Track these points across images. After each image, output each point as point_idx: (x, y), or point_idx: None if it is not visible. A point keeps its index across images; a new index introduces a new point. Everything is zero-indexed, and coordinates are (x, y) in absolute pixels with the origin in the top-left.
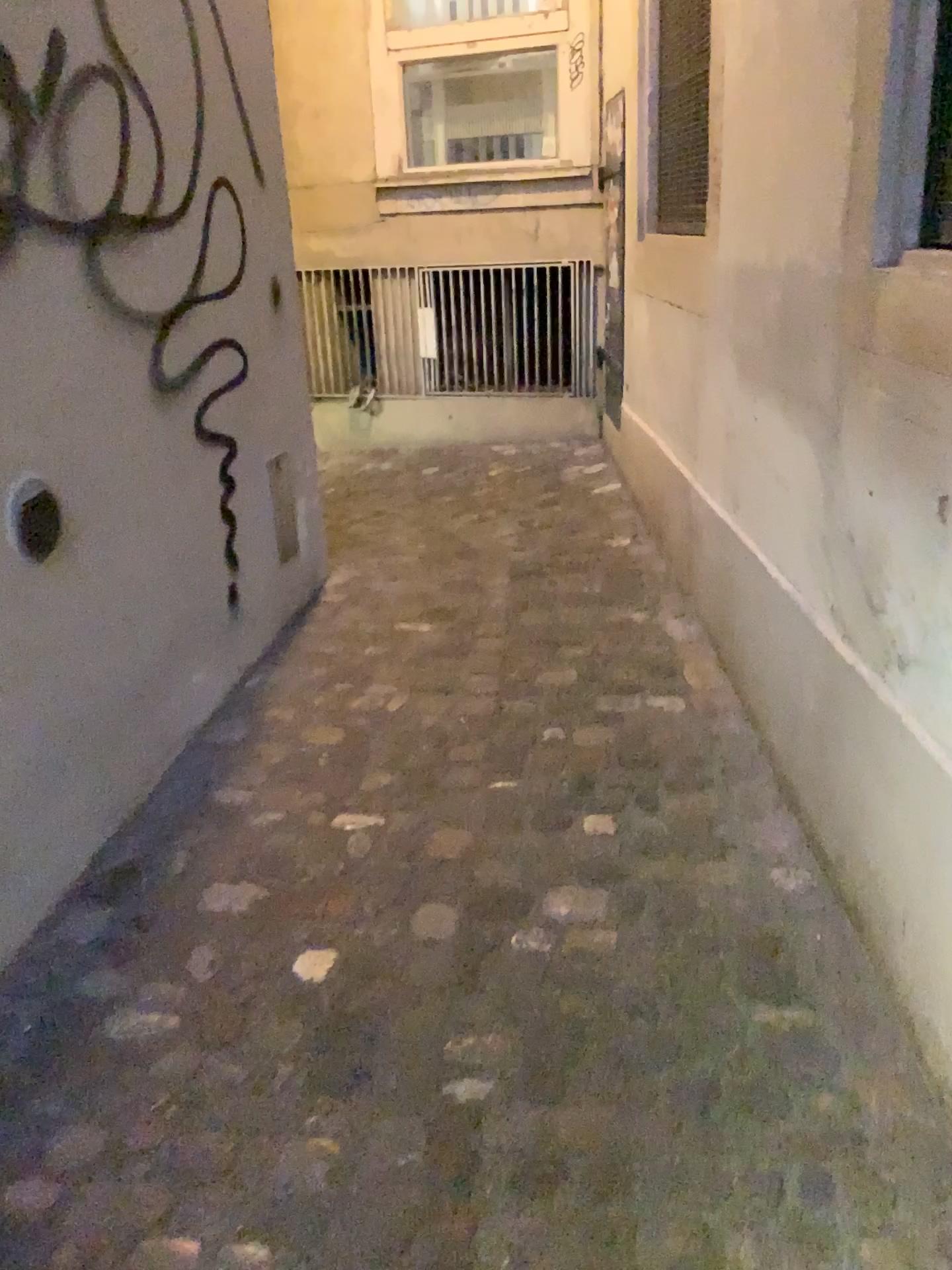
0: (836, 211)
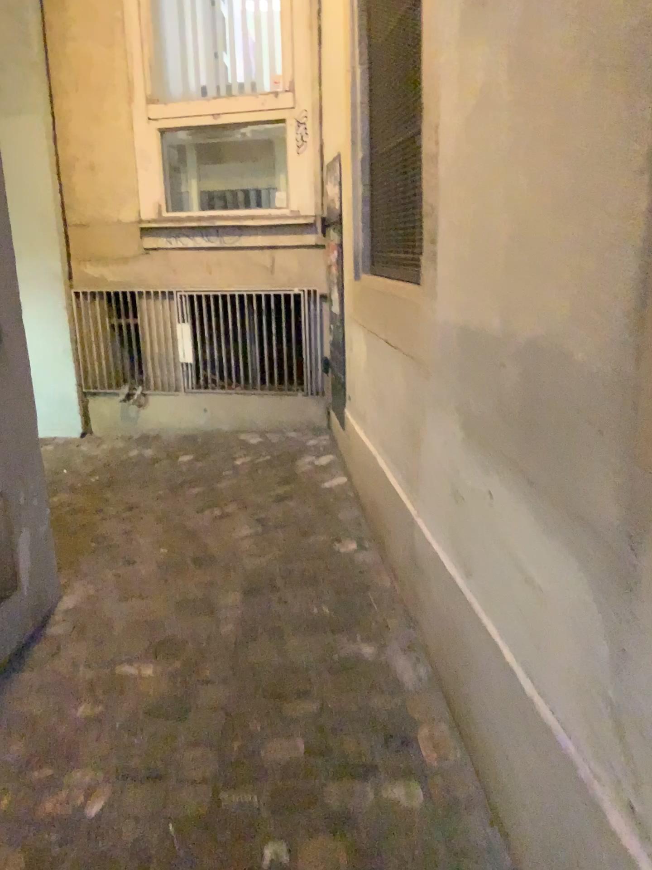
0: (628, 296)
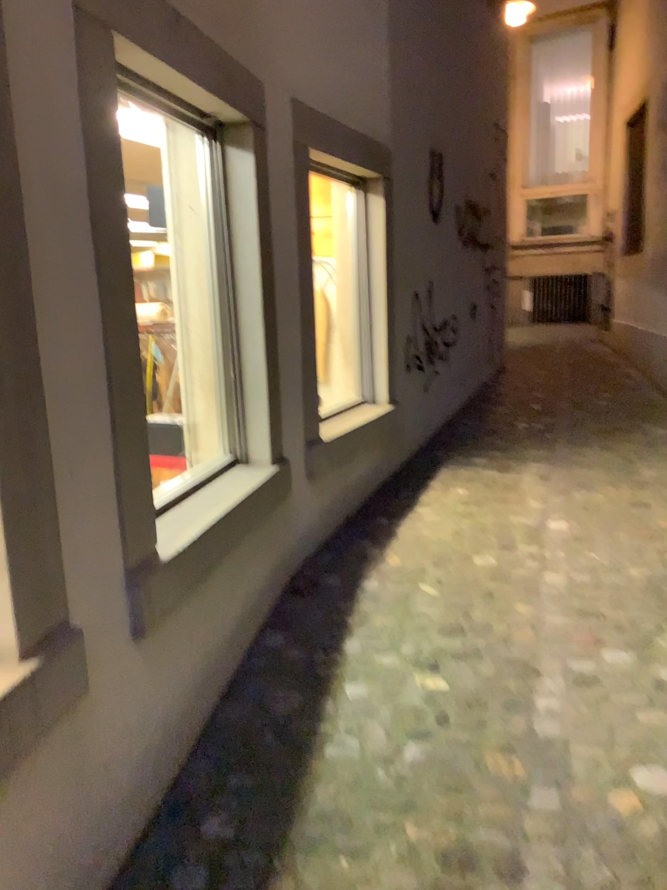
0: None
